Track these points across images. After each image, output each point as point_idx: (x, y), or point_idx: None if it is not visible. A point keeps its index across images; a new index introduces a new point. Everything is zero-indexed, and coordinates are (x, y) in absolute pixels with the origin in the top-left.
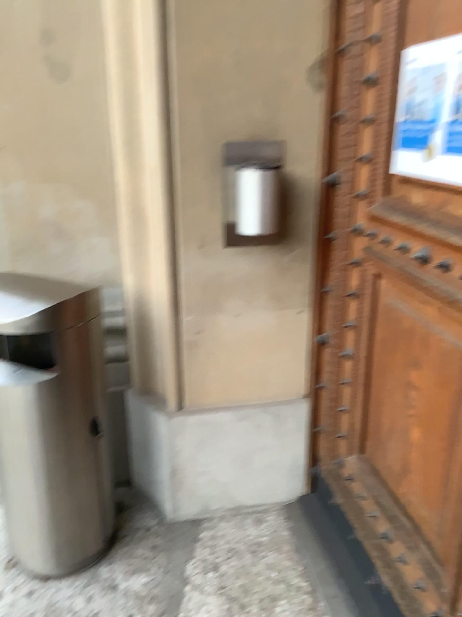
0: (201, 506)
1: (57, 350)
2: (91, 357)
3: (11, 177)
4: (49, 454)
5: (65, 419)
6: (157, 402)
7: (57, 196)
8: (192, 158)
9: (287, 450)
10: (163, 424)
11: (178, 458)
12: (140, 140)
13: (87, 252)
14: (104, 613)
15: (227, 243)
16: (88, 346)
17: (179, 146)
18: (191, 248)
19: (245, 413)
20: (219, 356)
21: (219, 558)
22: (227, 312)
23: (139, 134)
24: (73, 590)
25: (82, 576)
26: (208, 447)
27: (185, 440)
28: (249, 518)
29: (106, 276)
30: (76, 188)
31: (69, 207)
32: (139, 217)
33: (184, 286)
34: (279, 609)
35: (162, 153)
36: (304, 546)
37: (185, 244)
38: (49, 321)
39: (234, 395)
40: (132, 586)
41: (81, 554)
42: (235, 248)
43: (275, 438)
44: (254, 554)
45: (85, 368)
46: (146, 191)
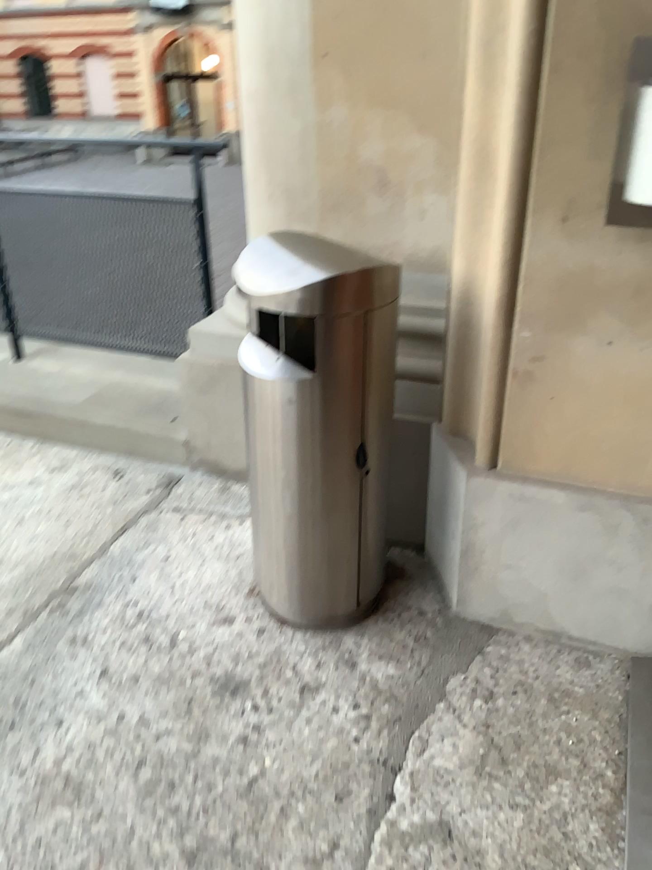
0: (500, 611)
1: (320, 344)
2: (368, 364)
3: (330, 100)
4: (296, 475)
5: (321, 437)
6: (467, 451)
7: (384, 130)
8: (571, 70)
9: (651, 577)
10: (464, 482)
11: (477, 535)
12: (501, 40)
13: (414, 218)
14: (328, 688)
15: (610, 223)
16: (363, 346)
17: (551, 48)
18: (545, 225)
19: (590, 501)
20: (564, 404)
21: (498, 688)
22: (590, 337)
23: (500, 30)
24: (306, 647)
25: (321, 637)
26: (524, 534)
27: (490, 513)
28: (566, 654)
29: (436, 256)
30: (412, 120)
31: (398, 147)
32: (483, 168)
33: (525, 285)
34: (553, 789)
35: (525, 62)
36: (634, 724)
37: (536, 217)
38: (312, 302)
39: (579, 469)
40: (372, 671)
41: (325, 610)
42: (621, 234)
43: (634, 554)
44: (551, 703)
45: (354, 376)
46: (497, 127)
